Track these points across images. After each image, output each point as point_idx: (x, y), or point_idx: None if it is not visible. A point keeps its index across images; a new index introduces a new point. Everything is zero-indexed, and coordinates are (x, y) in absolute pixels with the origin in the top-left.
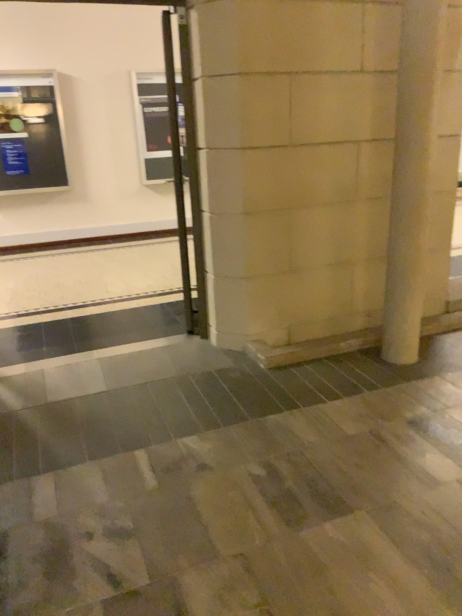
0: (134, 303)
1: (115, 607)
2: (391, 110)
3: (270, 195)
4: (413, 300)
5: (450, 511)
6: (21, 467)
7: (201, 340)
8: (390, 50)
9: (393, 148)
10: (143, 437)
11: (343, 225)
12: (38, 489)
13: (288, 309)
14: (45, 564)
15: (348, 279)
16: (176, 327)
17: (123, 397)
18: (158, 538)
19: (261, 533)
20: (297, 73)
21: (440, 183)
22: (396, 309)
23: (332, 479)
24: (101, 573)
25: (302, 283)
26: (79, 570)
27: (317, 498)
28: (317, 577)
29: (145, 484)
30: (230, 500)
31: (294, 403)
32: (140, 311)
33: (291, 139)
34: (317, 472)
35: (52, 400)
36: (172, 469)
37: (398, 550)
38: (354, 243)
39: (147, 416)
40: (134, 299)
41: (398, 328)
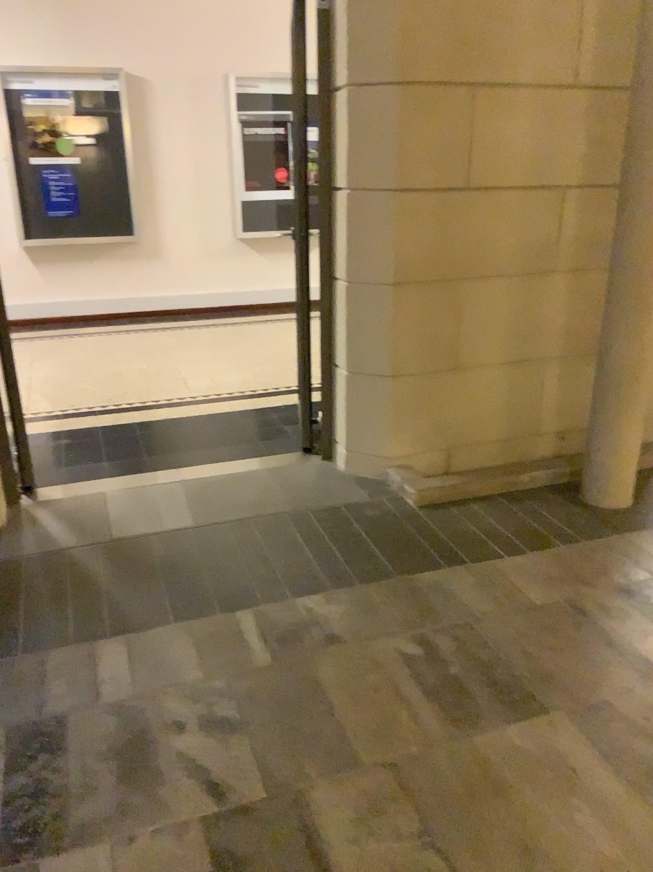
0: (226, 406)
1: (219, 826)
2: (615, 145)
3: (435, 260)
4: (634, 419)
5: None
6: (79, 627)
7: (324, 462)
8: (620, 57)
9: (614, 200)
10: (248, 593)
11: (536, 308)
12: (104, 658)
13: (451, 424)
14: (119, 762)
15: (537, 385)
16: (287, 442)
17: (217, 537)
18: (275, 735)
19: (419, 737)
20: (485, 85)
21: None
22: (608, 431)
23: (517, 667)
24: (197, 778)
25: (473, 388)
26: (167, 772)
27: (496, 692)
28: (501, 802)
29: (253, 659)
30: (374, 687)
31: (459, 557)
32: (235, 417)
33: (470, 181)
34: (495, 655)
35: (118, 535)
36: (289, 641)
37: (614, 770)
38: (549, 334)
39: (252, 565)
40: (226, 400)
41: (609, 458)
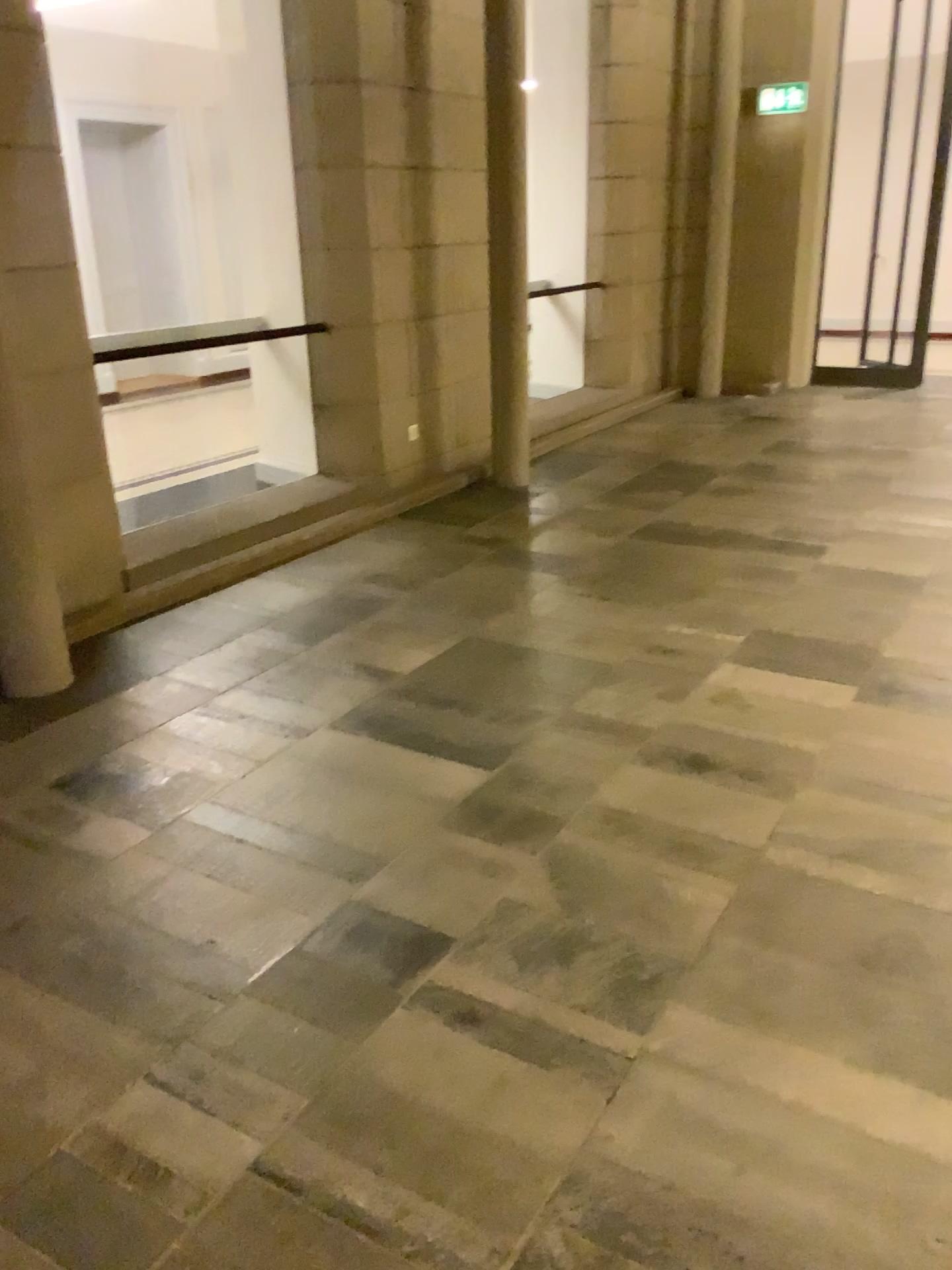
0: None
1: None
2: None
3: None
4: (40, 574)
5: (124, 897)
6: None
7: None
8: None
9: None
10: None
11: None
12: None
13: None
14: None
15: None
16: None
17: None
18: None
19: None
20: None
21: (42, 356)
22: (13, 597)
23: None
24: None
25: None
26: None
27: None
28: None
29: None
30: None
31: None
32: None
33: None
34: None
35: None
36: None
37: (34, 984)
38: None
39: None
40: None
41: (25, 631)
